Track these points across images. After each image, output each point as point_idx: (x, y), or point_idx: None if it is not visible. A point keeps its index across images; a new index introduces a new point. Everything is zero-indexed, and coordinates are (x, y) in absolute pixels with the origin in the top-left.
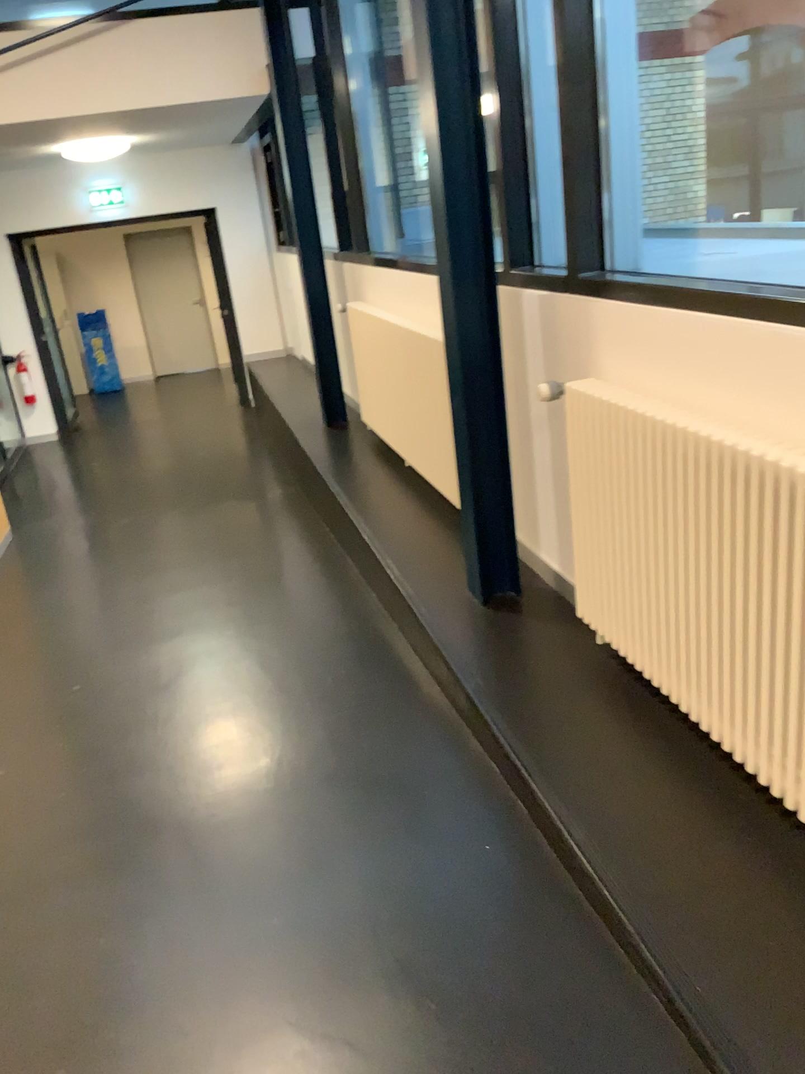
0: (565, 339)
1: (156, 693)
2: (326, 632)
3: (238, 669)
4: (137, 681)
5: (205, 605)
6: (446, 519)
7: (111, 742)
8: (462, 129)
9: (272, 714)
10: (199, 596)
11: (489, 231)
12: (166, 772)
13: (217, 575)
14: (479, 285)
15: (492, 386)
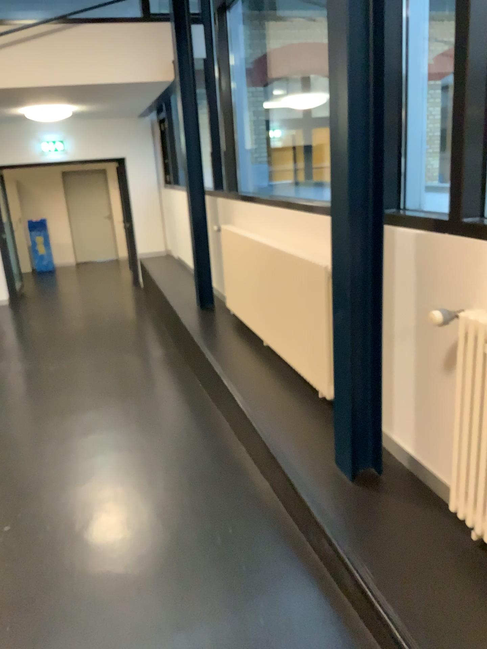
0: (443, 273)
1: (72, 544)
2: (211, 486)
3: (140, 521)
4: (56, 527)
5: (113, 452)
6: (303, 395)
7: (31, 601)
8: (365, 97)
9: (174, 577)
10: (108, 443)
11: (378, 181)
12: (80, 645)
13: (121, 424)
14: (367, 224)
15: (371, 306)
